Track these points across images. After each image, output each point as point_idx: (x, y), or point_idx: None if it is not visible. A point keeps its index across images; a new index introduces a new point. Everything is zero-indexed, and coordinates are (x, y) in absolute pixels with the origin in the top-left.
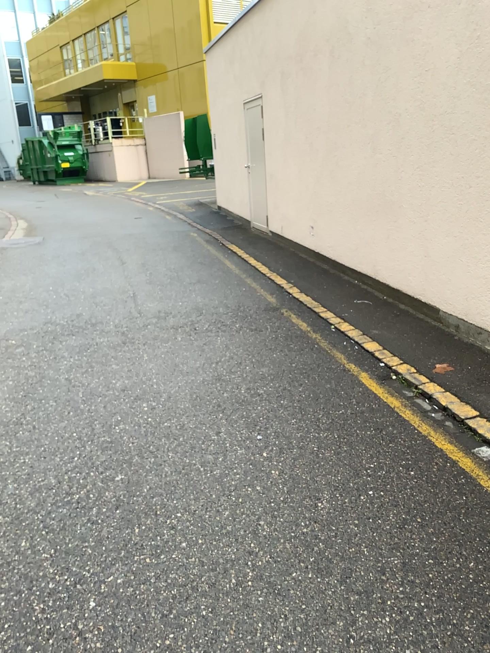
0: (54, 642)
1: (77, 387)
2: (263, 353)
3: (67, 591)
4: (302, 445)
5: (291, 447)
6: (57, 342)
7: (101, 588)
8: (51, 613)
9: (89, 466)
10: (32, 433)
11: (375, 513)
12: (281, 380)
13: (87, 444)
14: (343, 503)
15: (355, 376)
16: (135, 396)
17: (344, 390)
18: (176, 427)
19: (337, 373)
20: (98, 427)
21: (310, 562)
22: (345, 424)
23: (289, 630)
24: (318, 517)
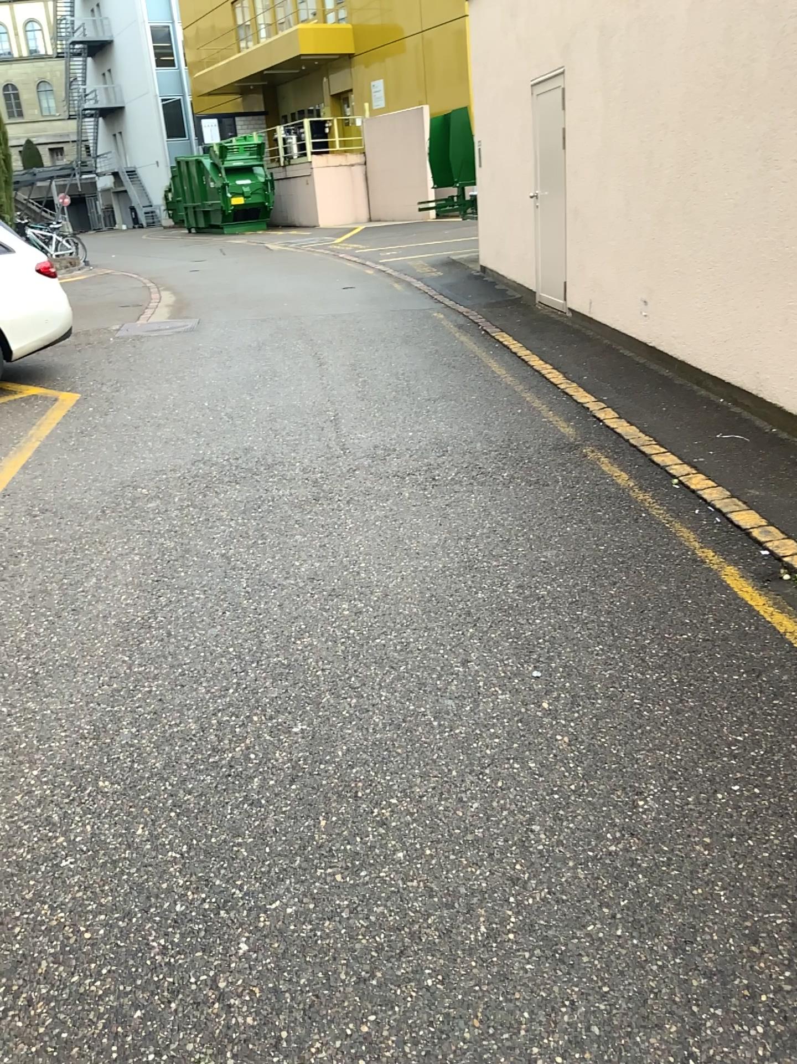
0: (179, 1007)
1: (237, 570)
2: (550, 524)
3: (203, 919)
4: (614, 692)
5: (593, 694)
6: (211, 493)
7: (257, 921)
8: (176, 956)
9: (251, 705)
10: (162, 644)
11: (744, 828)
12: (579, 572)
13: (249, 668)
14: (685, 805)
15: (714, 571)
16: (330, 589)
17: (692, 595)
18: (395, 647)
19: (681, 564)
20: (267, 639)
21: (621, 909)
22: (691, 659)
23: (578, 1032)
24: (638, 825)
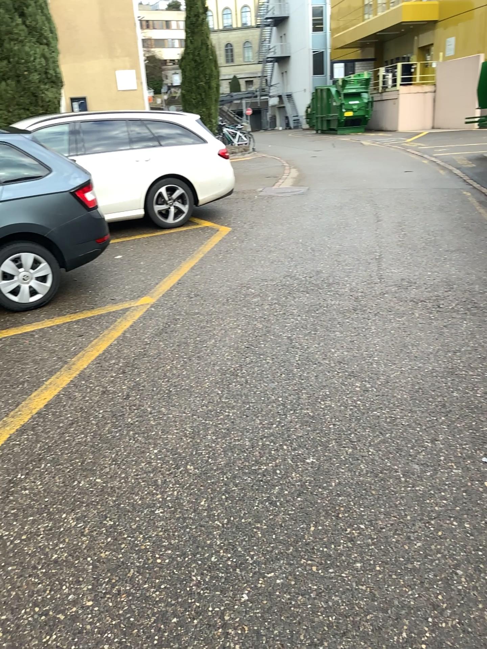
0: (199, 624)
1: (296, 349)
2: None
3: (225, 572)
4: None
5: None
6: (291, 297)
7: (257, 584)
8: (205, 590)
9: (285, 439)
10: (242, 388)
11: None
12: None
13: (289, 414)
14: None
15: None
16: (351, 372)
17: None
18: (386, 419)
19: None
20: (304, 397)
21: None
22: None
23: None
24: None
